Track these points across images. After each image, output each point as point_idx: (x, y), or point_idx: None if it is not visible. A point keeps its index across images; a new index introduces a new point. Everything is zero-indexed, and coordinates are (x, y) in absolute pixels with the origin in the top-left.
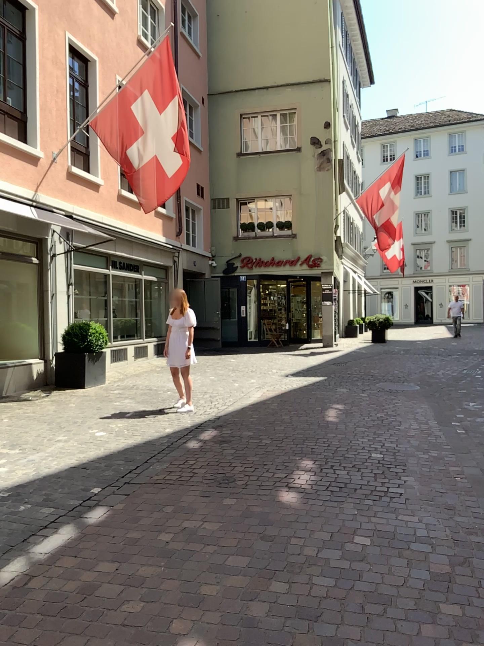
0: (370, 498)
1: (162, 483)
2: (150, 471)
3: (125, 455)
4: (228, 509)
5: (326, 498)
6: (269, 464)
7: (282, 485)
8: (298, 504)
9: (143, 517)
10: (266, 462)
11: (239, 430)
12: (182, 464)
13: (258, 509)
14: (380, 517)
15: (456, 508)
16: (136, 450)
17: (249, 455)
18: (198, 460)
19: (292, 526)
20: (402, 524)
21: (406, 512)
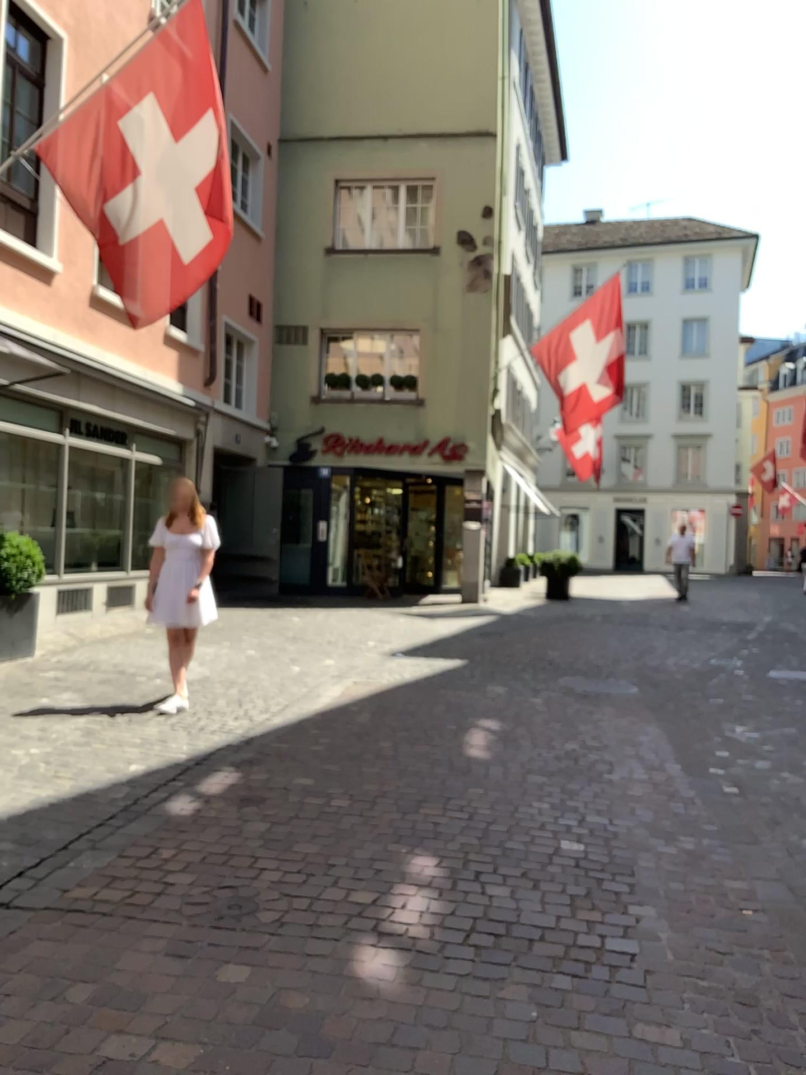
0: (567, 973)
1: (85, 913)
2: (66, 873)
3: (23, 827)
4: (224, 1002)
5: (464, 971)
6: (339, 866)
7: (363, 929)
8: (396, 989)
9: (4, 1021)
10: (332, 861)
11: (284, 773)
12: (145, 856)
13: (298, 1004)
14: (594, 1033)
15: (765, 1006)
16: (51, 814)
17: (297, 840)
18: (181, 848)
19: (377, 1066)
20: (648, 1058)
21: (656, 1020)
